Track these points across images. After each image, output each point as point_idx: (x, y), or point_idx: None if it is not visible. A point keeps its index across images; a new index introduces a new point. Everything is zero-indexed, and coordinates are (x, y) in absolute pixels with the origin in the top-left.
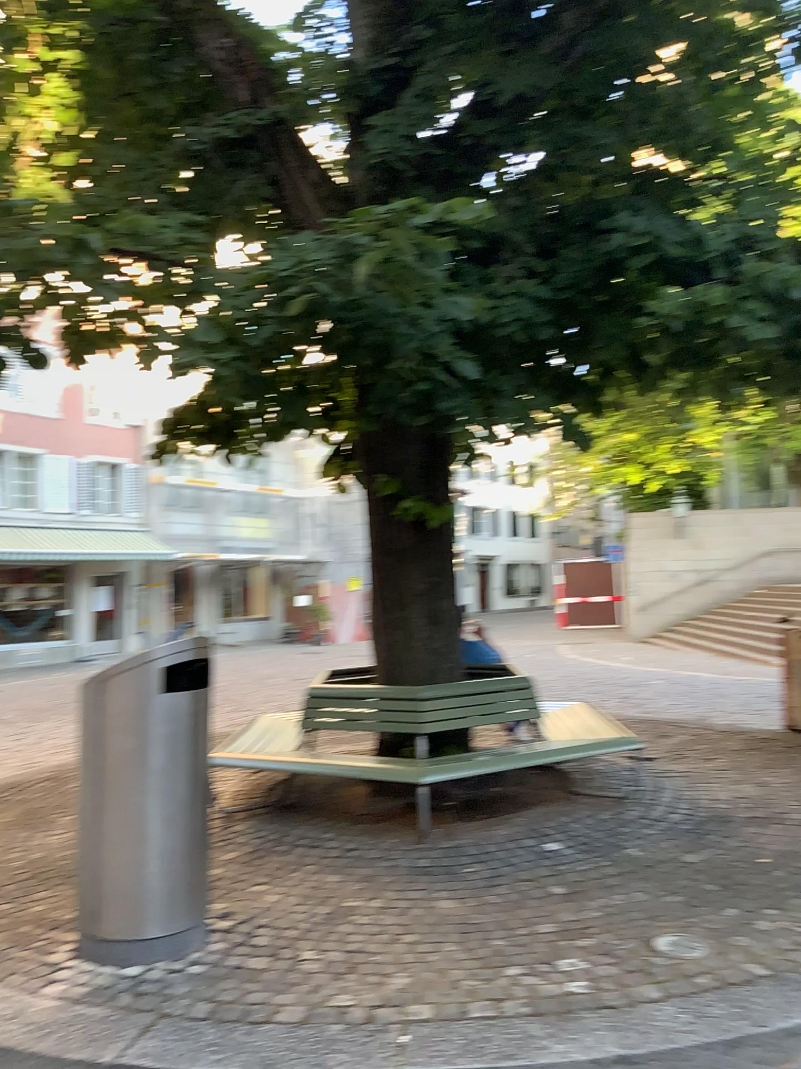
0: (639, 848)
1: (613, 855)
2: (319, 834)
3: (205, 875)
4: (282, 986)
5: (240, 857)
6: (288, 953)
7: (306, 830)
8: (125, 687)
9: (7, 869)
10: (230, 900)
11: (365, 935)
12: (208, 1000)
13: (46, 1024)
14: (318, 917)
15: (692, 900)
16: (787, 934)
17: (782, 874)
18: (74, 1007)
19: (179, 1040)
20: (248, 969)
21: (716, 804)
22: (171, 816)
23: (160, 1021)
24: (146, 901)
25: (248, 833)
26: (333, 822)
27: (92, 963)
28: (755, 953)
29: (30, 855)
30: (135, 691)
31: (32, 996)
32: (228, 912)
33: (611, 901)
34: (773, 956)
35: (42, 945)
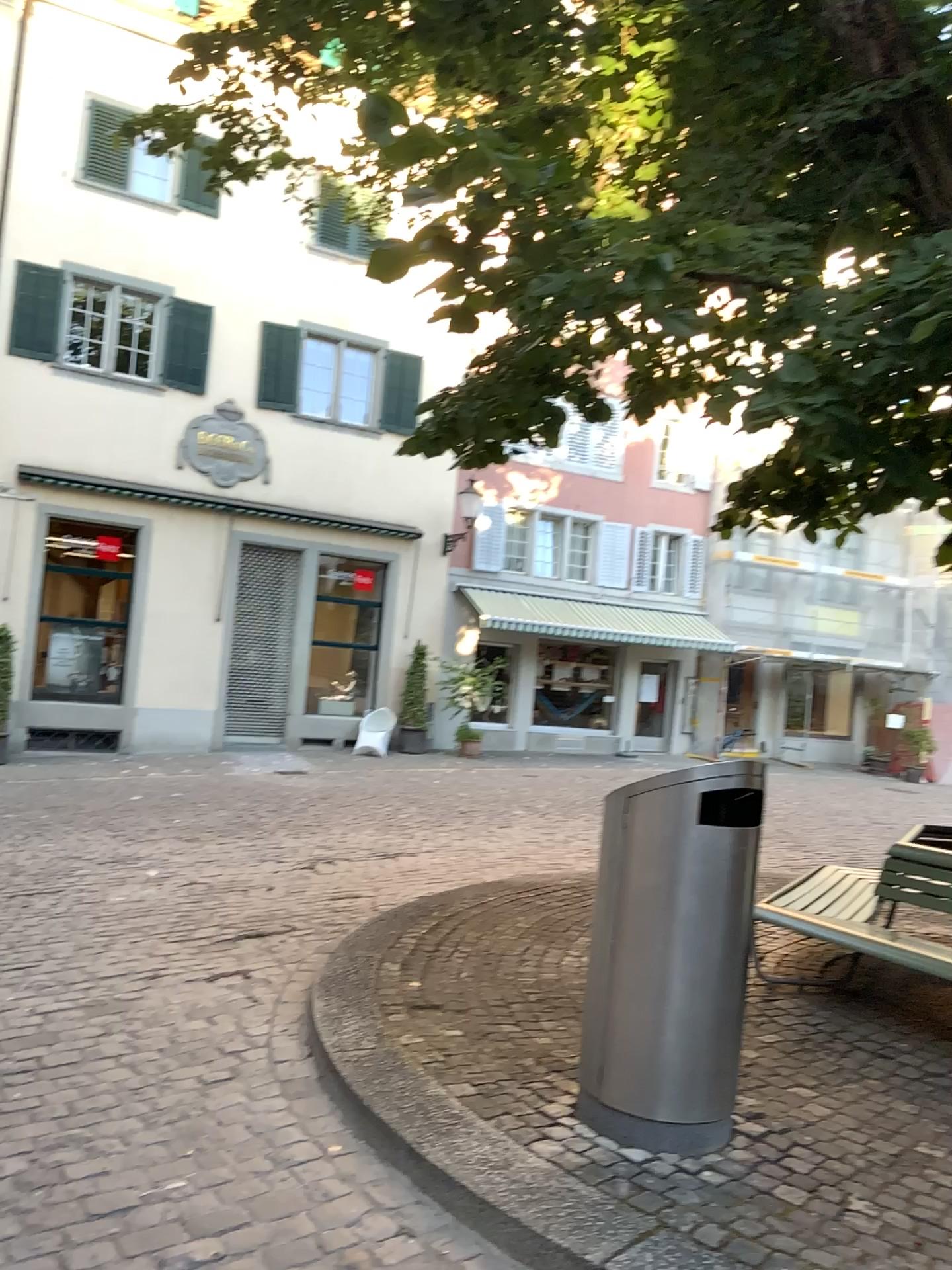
0: None
1: None
2: (889, 1038)
3: (733, 1058)
4: (819, 1237)
5: (780, 1042)
6: (831, 1193)
7: (872, 1028)
8: (655, 808)
9: (514, 985)
10: (761, 1096)
11: (944, 1204)
12: (721, 1222)
13: (531, 1185)
14: (878, 1155)
15: None
16: None
17: None
18: (563, 1174)
19: (680, 1264)
20: (776, 1197)
21: None
22: (696, 976)
23: (659, 1229)
24: (658, 1073)
25: (793, 1013)
26: (910, 1028)
27: (590, 1126)
28: None
29: (539, 975)
30: (666, 815)
31: (521, 1143)
32: (757, 1112)
33: None
34: None
35: (539, 1086)
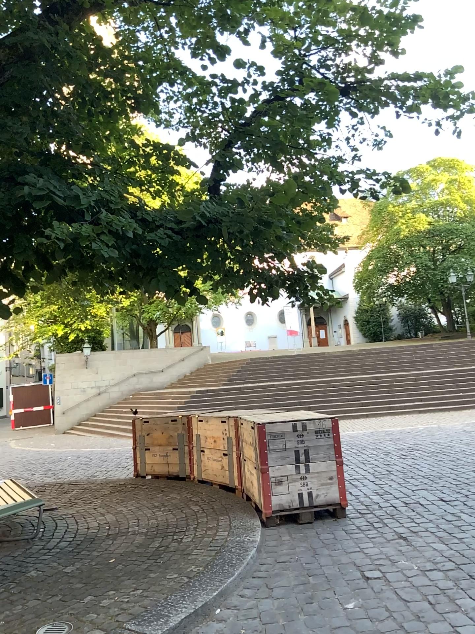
0: (36, 570)
1: (18, 579)
2: None
3: None
4: None
5: None
6: None
7: None
8: None
9: None
10: None
11: None
12: None
13: None
14: None
15: (63, 597)
16: (116, 604)
17: (120, 566)
18: None
19: None
20: None
21: (90, 530)
22: None
23: None
24: None
25: None
26: None
27: None
28: (95, 621)
29: None
30: None
31: None
32: None
33: (9, 612)
34: (106, 621)
35: None
